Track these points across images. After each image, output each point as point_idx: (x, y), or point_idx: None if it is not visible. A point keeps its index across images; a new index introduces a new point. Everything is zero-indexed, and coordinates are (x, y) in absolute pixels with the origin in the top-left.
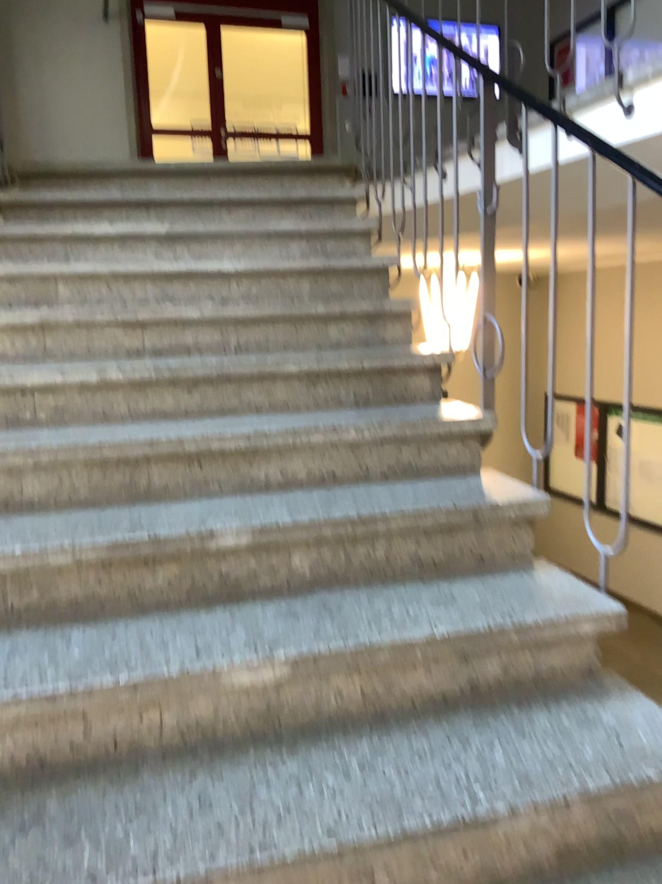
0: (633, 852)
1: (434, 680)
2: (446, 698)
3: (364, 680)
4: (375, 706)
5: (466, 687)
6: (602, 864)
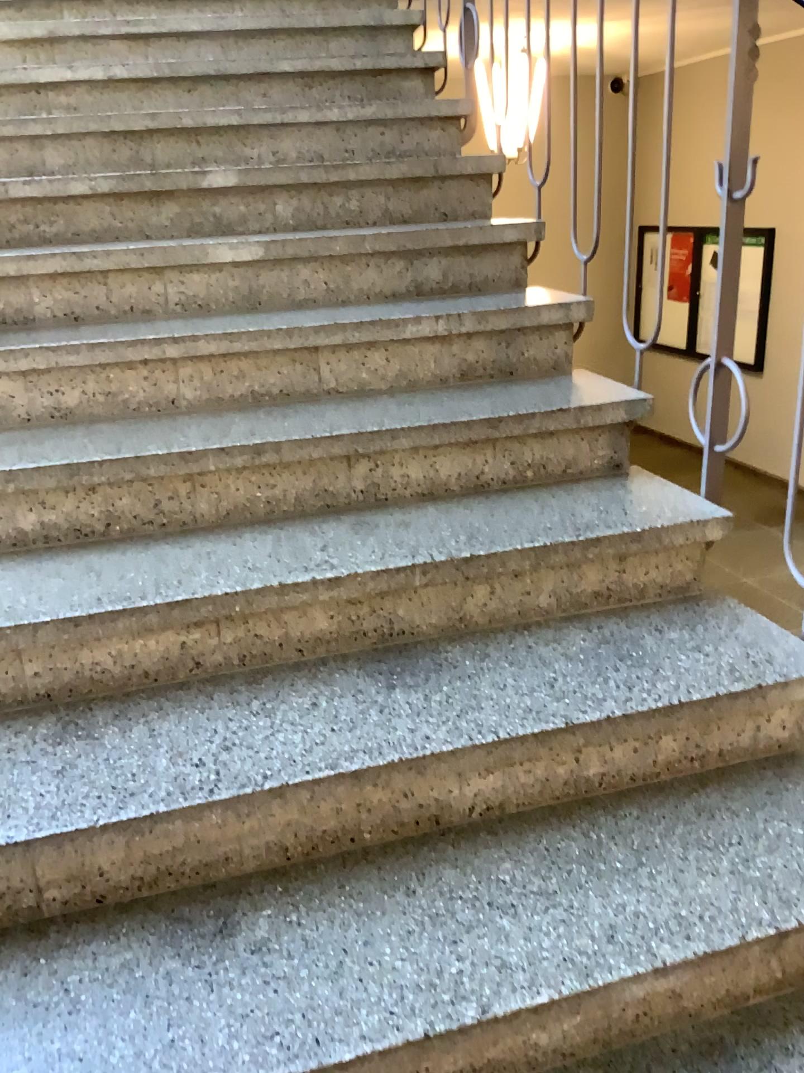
0: (520, 371)
1: (386, 278)
2: (395, 291)
3: (328, 272)
4: (336, 292)
5: (412, 285)
6: (495, 375)
